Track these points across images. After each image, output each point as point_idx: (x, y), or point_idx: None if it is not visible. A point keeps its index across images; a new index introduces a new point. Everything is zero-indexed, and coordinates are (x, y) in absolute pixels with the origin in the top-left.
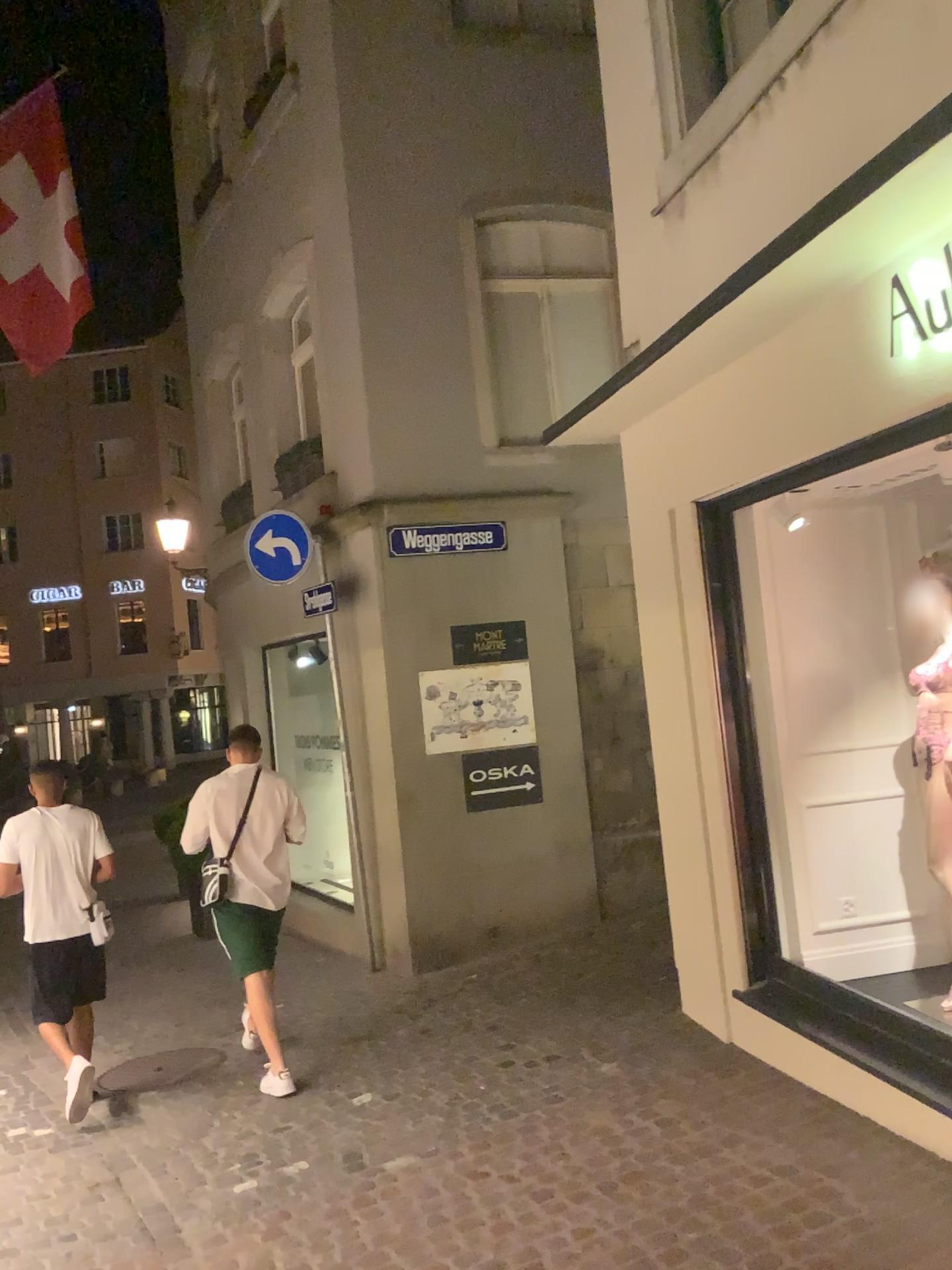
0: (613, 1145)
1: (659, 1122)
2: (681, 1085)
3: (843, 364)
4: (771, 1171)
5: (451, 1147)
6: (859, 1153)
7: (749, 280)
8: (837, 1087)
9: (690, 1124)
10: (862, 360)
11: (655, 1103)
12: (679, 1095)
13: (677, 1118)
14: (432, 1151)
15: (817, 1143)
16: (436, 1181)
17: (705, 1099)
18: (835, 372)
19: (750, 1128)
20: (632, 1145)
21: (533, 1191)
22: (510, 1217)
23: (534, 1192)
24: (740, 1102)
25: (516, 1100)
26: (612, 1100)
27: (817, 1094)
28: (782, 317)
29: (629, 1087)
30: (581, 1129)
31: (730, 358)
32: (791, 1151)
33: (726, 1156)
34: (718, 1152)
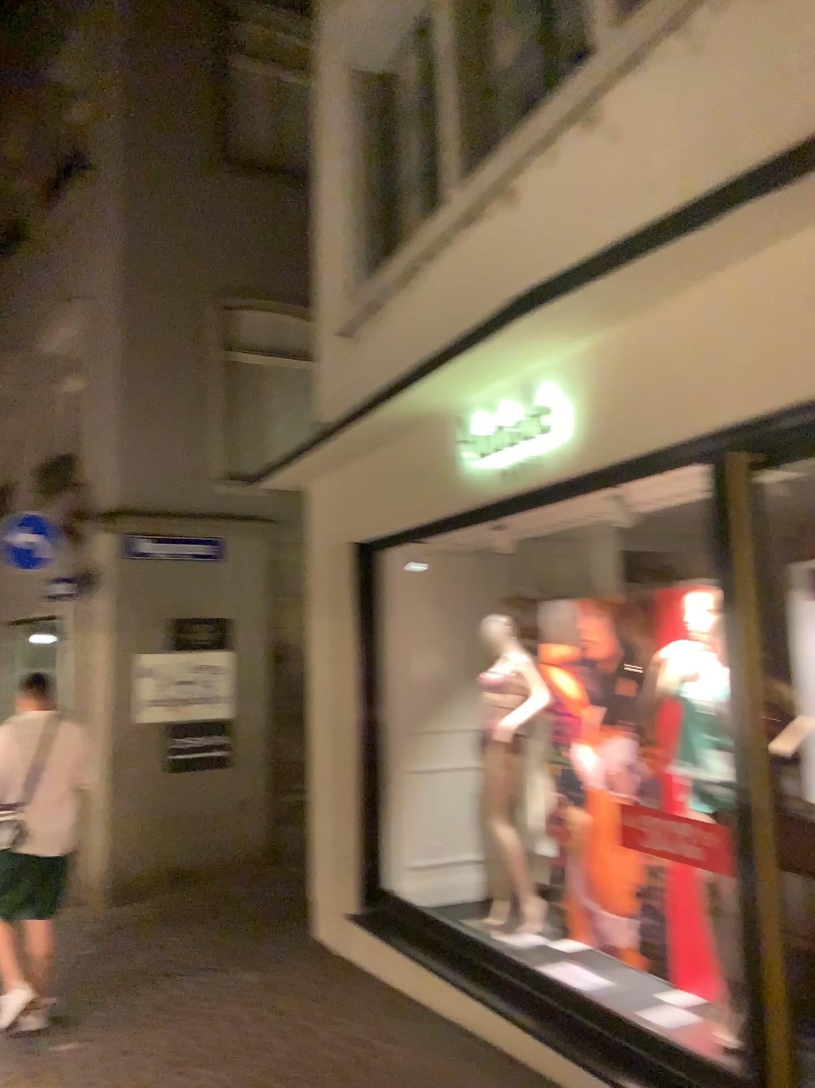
0: (238, 1028)
1: (276, 1010)
2: (300, 985)
3: (442, 463)
4: (348, 1039)
5: (110, 1032)
6: (412, 1025)
7: (379, 402)
8: (409, 981)
9: (299, 1011)
10: (452, 463)
11: (277, 997)
12: (297, 991)
13: (291, 1007)
14: (95, 1036)
15: (386, 1020)
16: (93, 1056)
17: (315, 994)
18: (437, 467)
19: (341, 1012)
20: (252, 1027)
21: (168, 1061)
22: (147, 1079)
23: (169, 1061)
24: (339, 995)
25: (171, 998)
26: (246, 997)
27: (396, 988)
28: (408, 425)
29: (261, 987)
30: (216, 1017)
31: (377, 446)
32: (365, 1026)
33: (318, 1031)
34: (314, 1029)
